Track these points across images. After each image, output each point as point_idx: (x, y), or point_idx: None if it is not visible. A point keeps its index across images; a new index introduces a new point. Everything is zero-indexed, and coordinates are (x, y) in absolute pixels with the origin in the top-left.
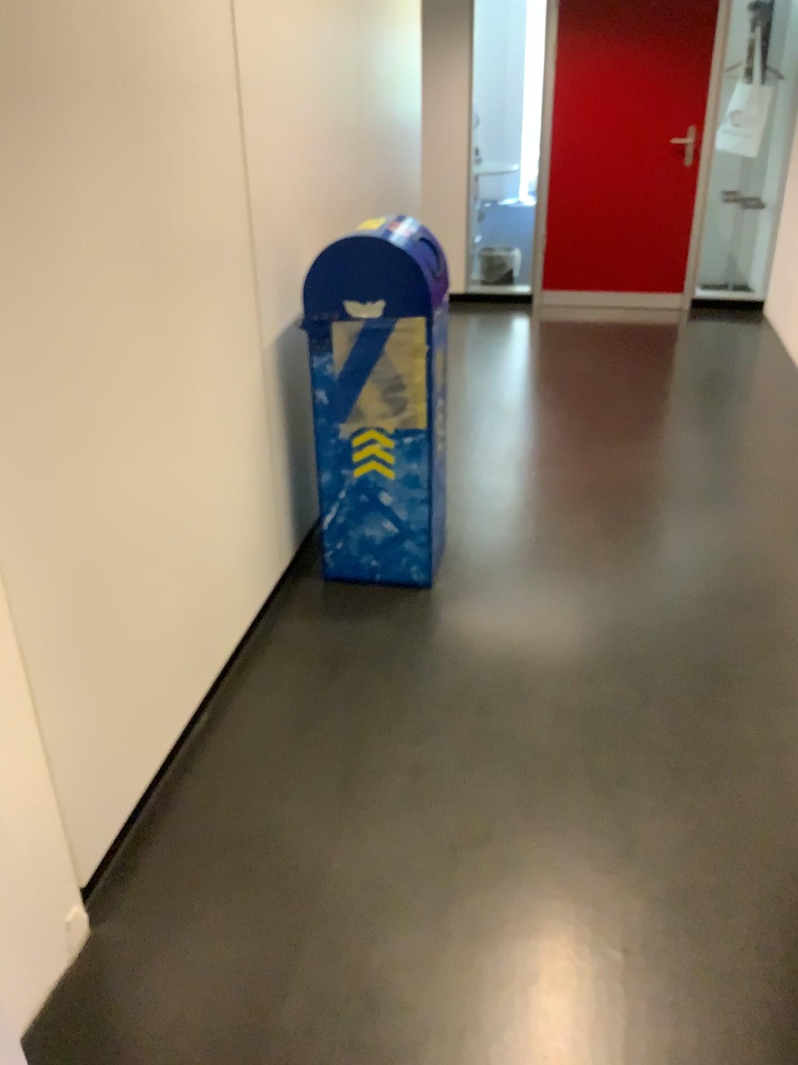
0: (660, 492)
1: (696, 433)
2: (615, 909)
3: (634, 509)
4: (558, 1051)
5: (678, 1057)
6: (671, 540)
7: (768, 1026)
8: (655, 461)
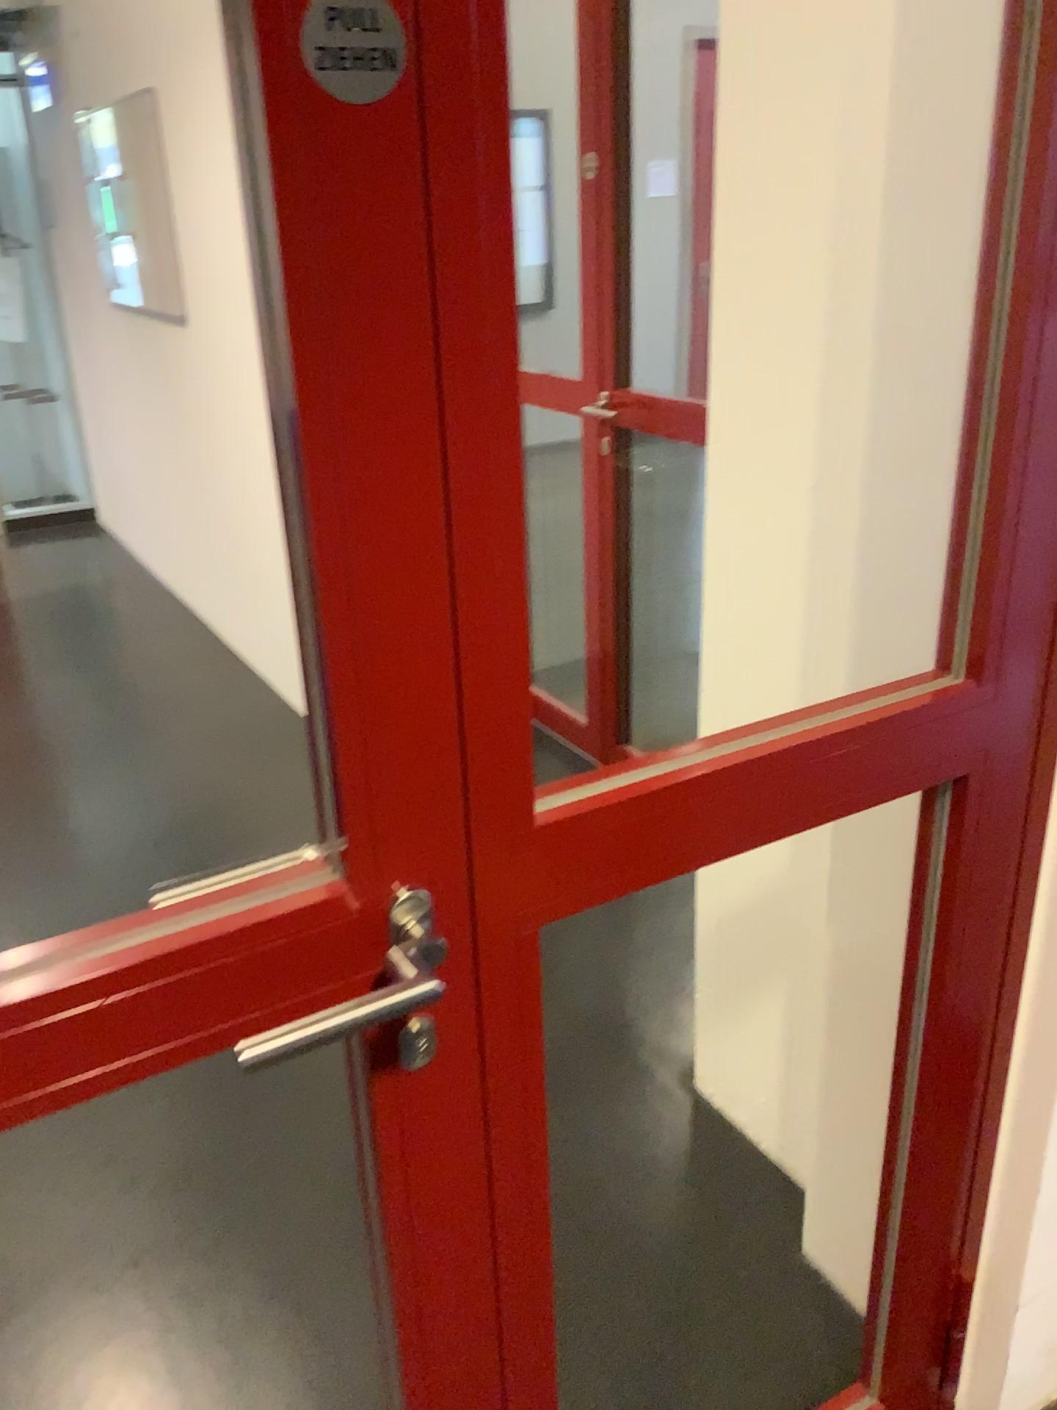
0: (33, 756)
1: (58, 676)
2: (113, 1222)
3: (6, 785)
4: (90, 1405)
5: (224, 1323)
6: (64, 804)
7: (304, 1238)
8: (18, 722)
